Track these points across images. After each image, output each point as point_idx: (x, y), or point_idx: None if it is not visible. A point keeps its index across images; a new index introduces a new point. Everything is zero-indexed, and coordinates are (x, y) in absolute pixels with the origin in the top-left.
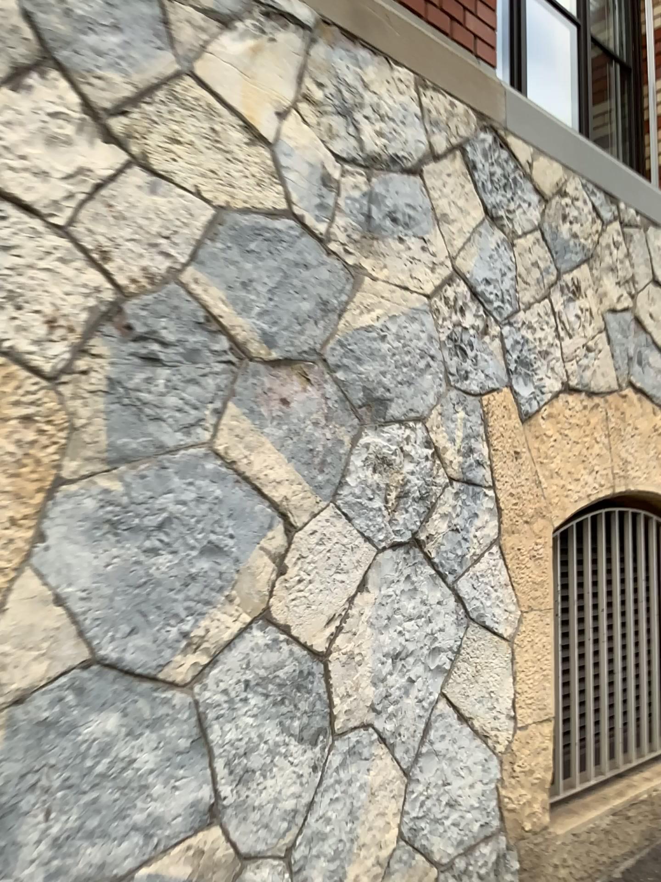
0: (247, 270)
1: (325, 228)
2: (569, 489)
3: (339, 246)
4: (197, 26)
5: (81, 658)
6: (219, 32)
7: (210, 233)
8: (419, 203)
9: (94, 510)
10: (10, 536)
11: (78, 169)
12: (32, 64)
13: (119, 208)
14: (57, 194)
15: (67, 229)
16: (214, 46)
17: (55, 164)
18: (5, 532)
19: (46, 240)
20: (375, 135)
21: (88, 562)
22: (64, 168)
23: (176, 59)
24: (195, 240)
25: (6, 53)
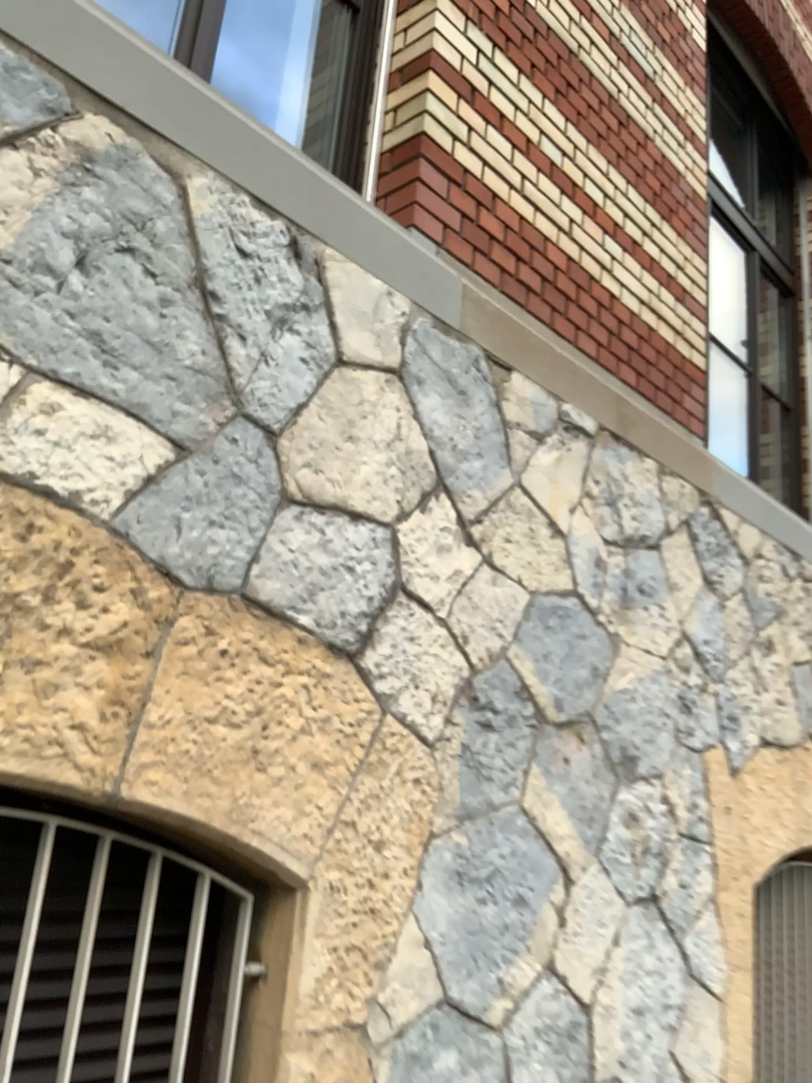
0: (547, 645)
1: (596, 603)
2: (764, 843)
3: (604, 617)
4: (525, 444)
5: (438, 998)
6: (537, 448)
7: (526, 614)
8: (658, 573)
9: (450, 862)
10: (407, 885)
11: (454, 570)
12: (433, 490)
13: (475, 600)
14: (442, 593)
15: (447, 621)
16: (534, 459)
17: (442, 569)
18: (405, 882)
19: (435, 631)
20: (630, 516)
21: (446, 910)
22: (447, 571)
23: (511, 472)
24: (517, 623)
25: (419, 484)
